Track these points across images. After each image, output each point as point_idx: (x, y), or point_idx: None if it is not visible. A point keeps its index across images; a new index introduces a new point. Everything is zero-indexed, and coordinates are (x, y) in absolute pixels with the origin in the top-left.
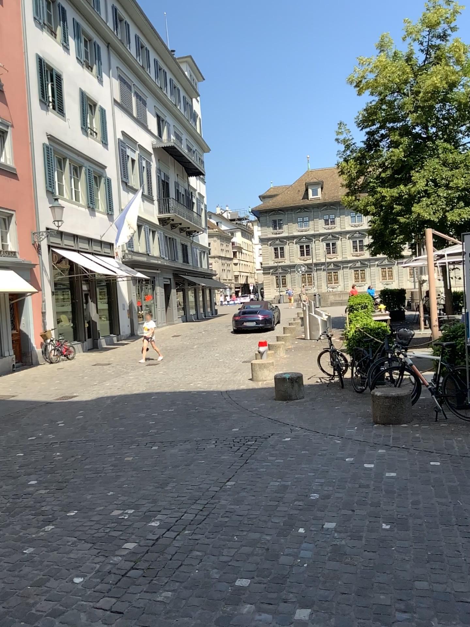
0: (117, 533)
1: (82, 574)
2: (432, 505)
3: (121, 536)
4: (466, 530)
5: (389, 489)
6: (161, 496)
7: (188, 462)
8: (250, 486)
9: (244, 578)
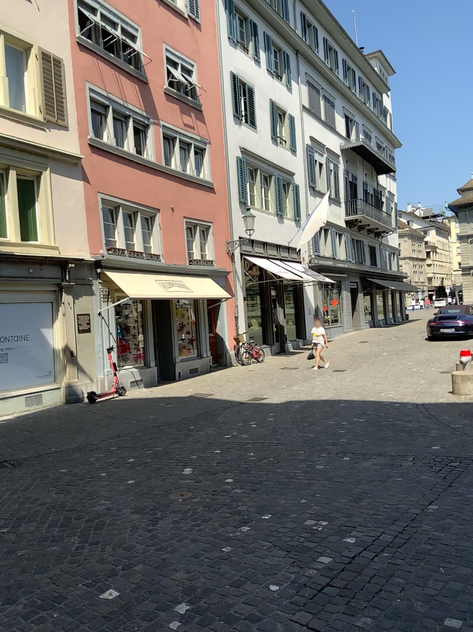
0: (311, 545)
1: (277, 584)
2: None
3: (316, 550)
4: None
5: None
6: (355, 511)
7: (384, 477)
8: (456, 513)
9: (456, 621)
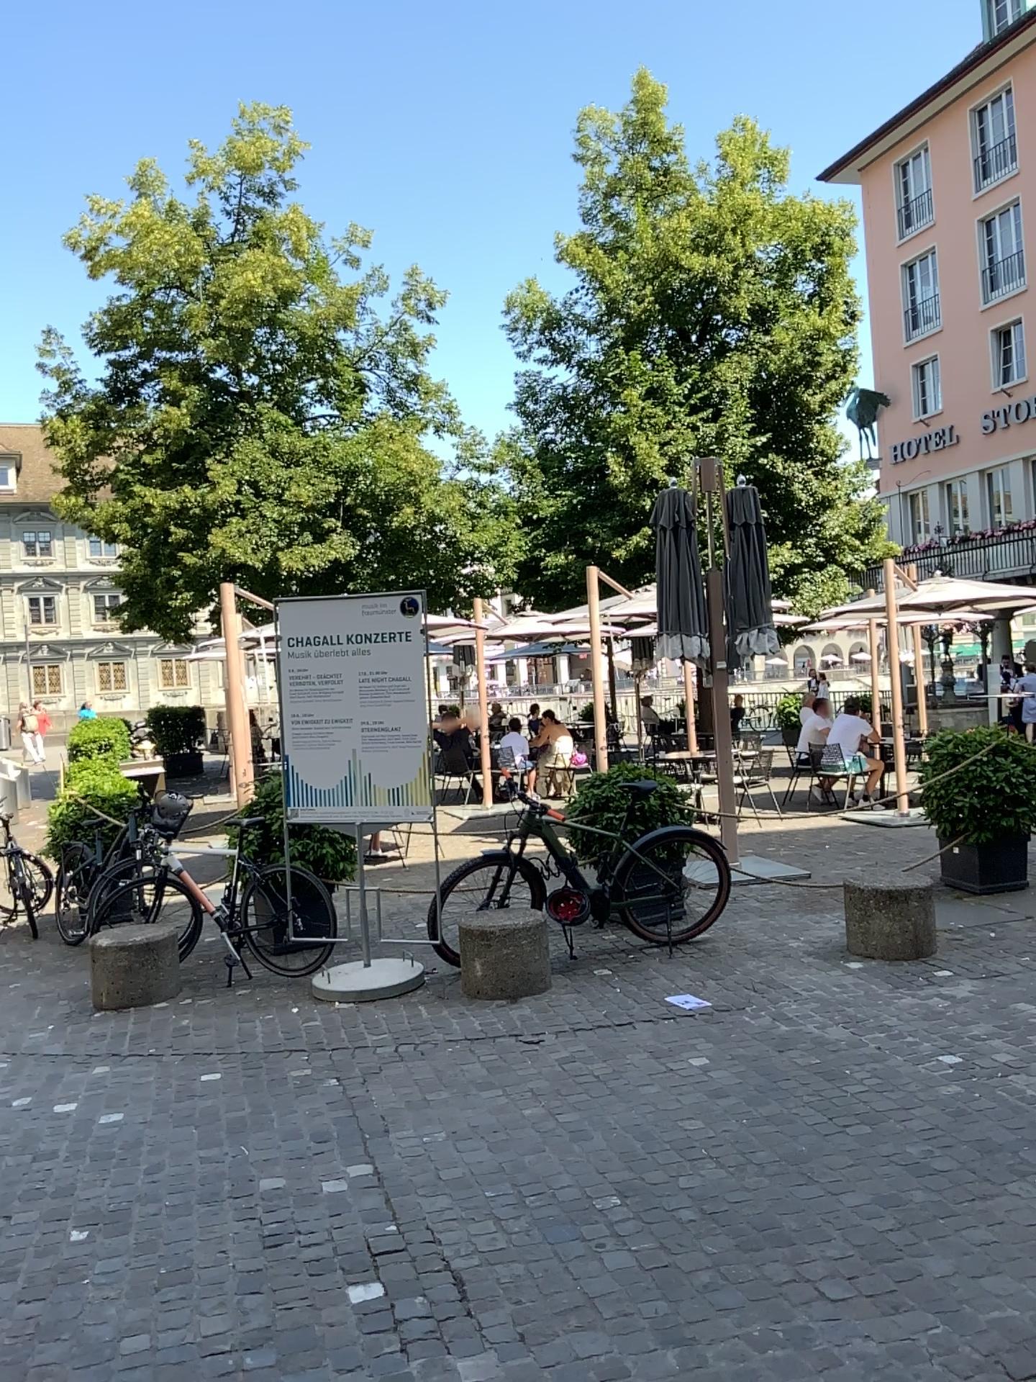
0: None
1: None
2: (188, 1167)
3: None
4: (247, 1202)
5: (104, 1150)
6: None
7: None
8: None
9: None
